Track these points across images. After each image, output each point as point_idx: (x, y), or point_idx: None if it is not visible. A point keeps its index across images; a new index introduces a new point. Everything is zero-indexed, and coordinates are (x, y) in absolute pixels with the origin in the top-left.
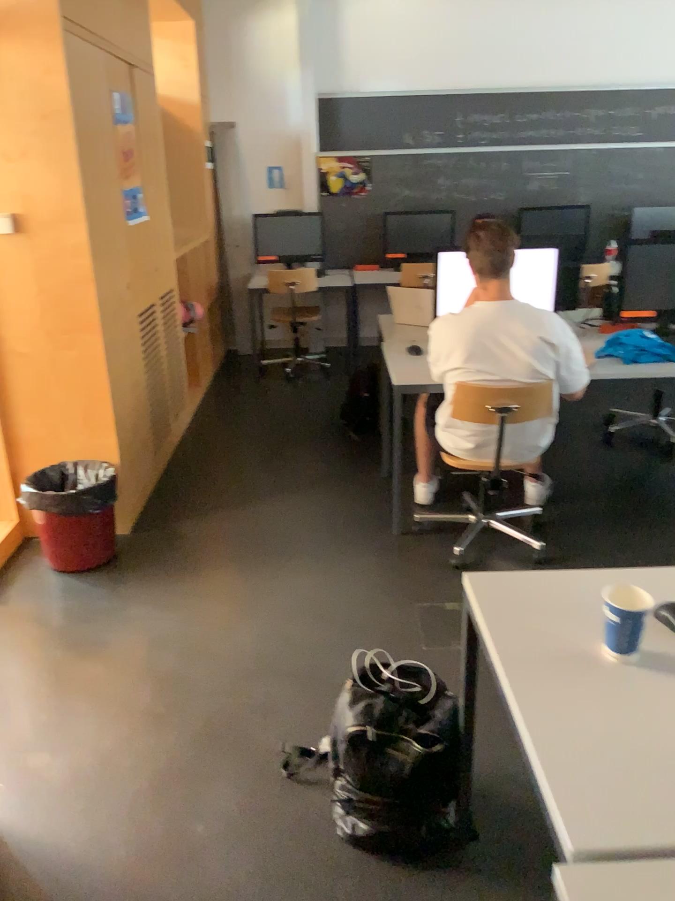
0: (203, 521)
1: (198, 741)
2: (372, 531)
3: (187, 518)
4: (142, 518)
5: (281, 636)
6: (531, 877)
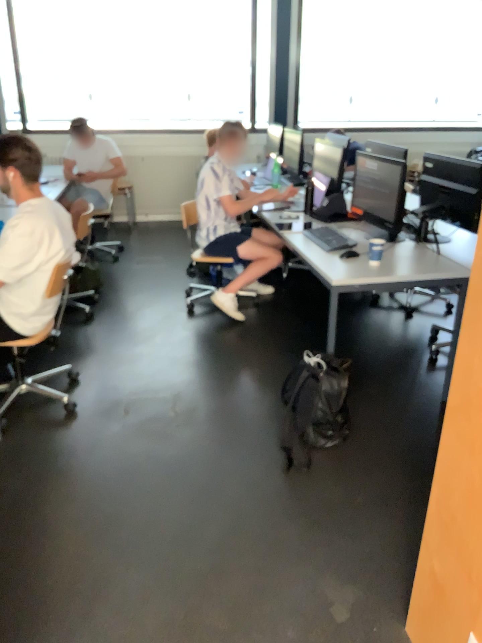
0: None
1: (289, 523)
2: None
3: None
4: None
5: (153, 500)
6: None
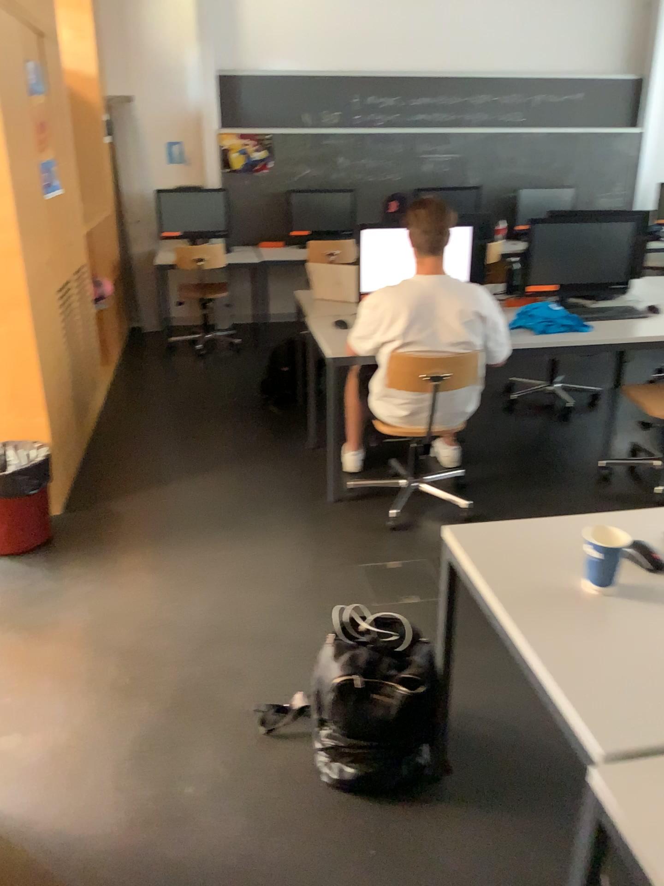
0: (137, 498)
1: (171, 709)
2: (307, 499)
3: (120, 496)
4: (73, 497)
5: (236, 603)
6: (504, 800)
